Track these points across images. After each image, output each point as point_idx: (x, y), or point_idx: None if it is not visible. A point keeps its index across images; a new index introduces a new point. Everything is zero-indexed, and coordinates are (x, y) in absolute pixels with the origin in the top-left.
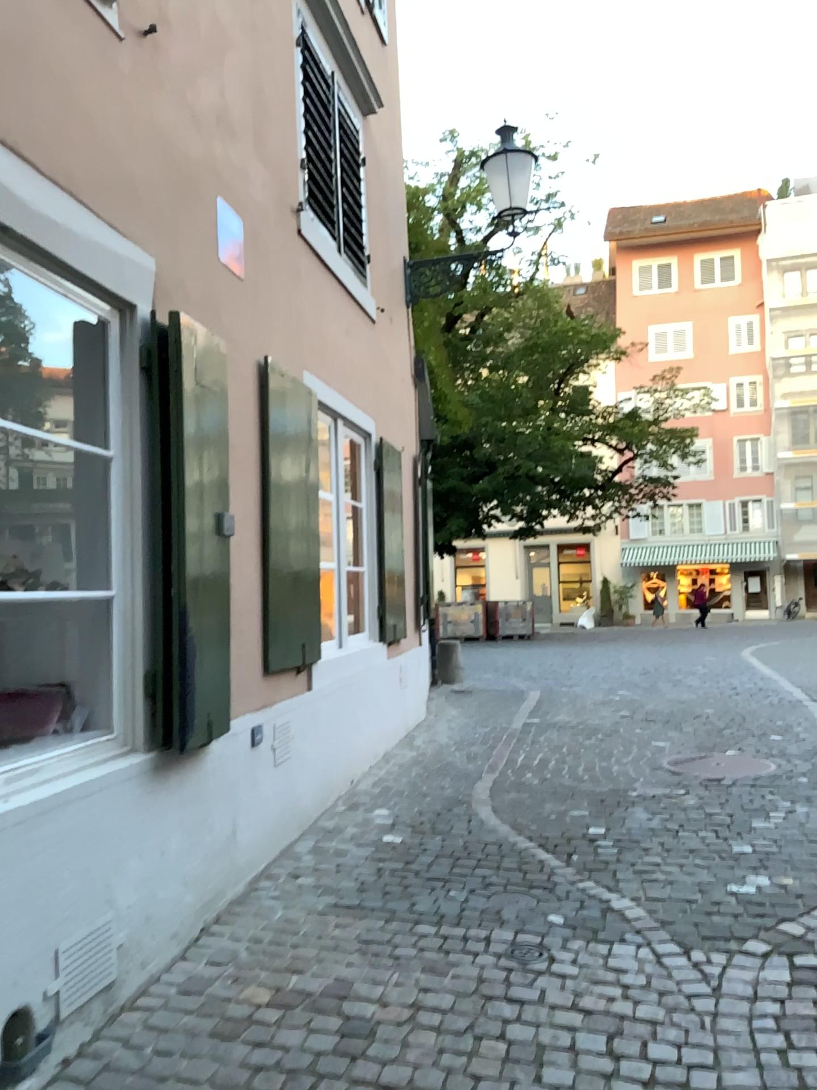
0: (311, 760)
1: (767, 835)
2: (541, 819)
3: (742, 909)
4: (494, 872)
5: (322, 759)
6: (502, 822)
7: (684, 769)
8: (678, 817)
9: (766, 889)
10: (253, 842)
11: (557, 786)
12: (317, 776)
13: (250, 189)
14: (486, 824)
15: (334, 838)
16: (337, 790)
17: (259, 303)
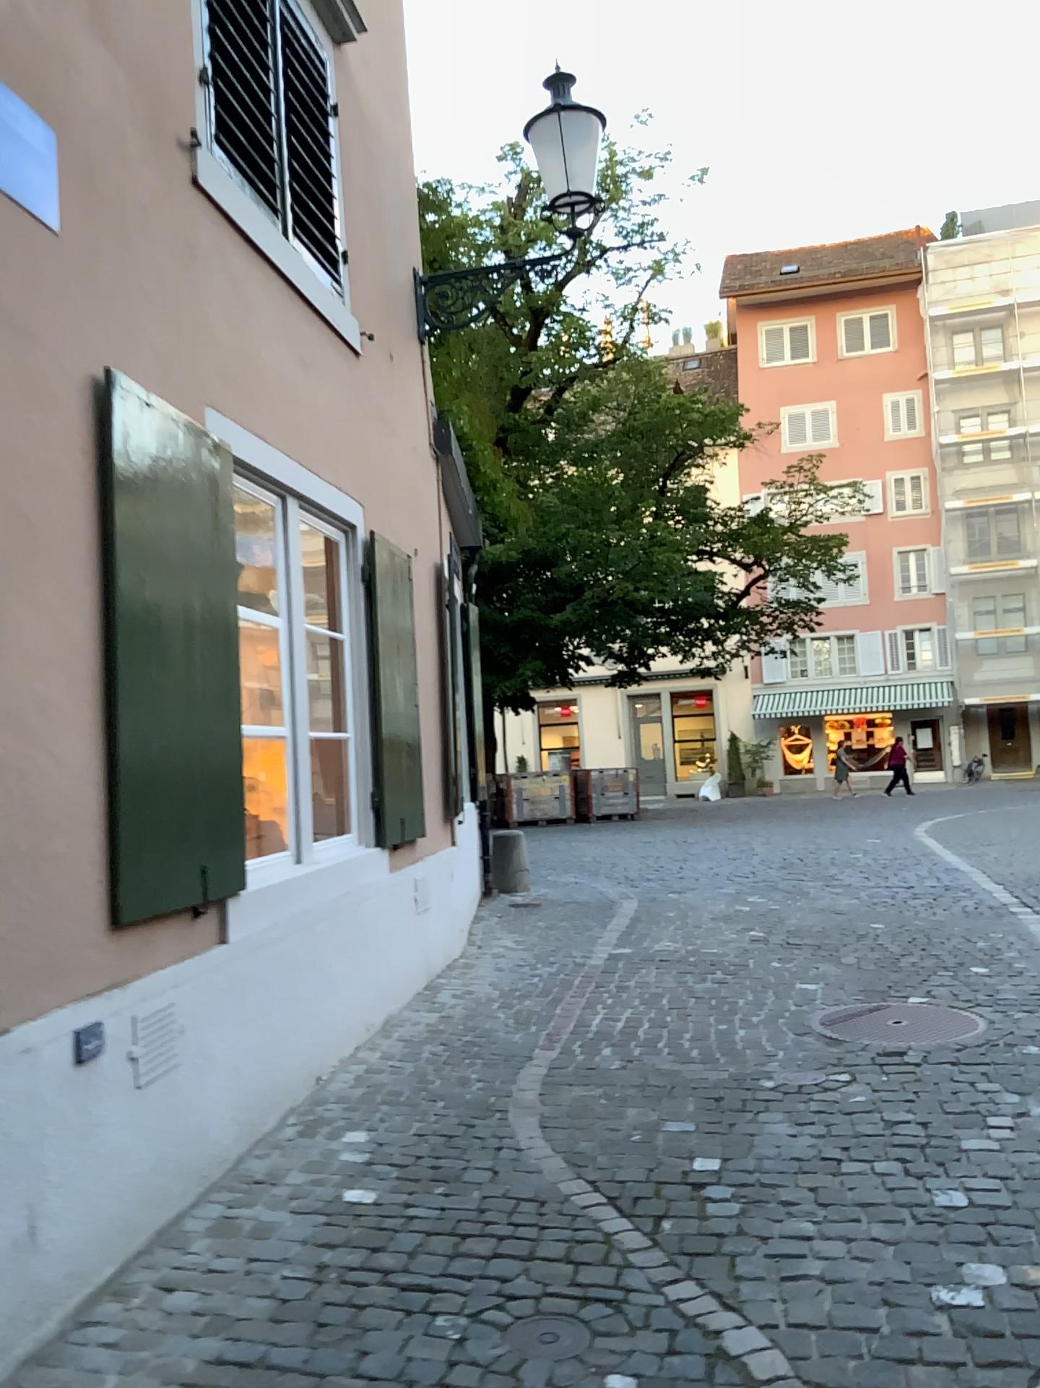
0: (222, 1063)
1: (992, 1173)
2: (614, 1146)
3: (965, 1352)
4: (520, 1273)
5: (246, 1056)
6: (546, 1158)
7: (846, 1038)
8: (840, 1137)
9: (1004, 1300)
10: (77, 1241)
11: (645, 1077)
12: (235, 1087)
13: (72, 78)
14: (519, 1162)
15: (254, 1201)
16: (282, 1101)
17: (94, 278)
